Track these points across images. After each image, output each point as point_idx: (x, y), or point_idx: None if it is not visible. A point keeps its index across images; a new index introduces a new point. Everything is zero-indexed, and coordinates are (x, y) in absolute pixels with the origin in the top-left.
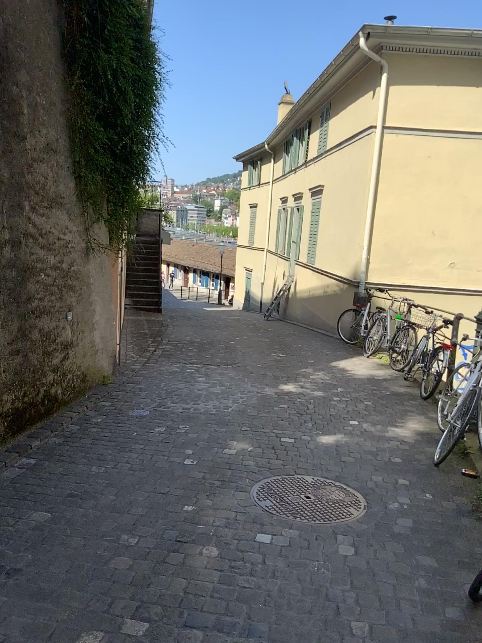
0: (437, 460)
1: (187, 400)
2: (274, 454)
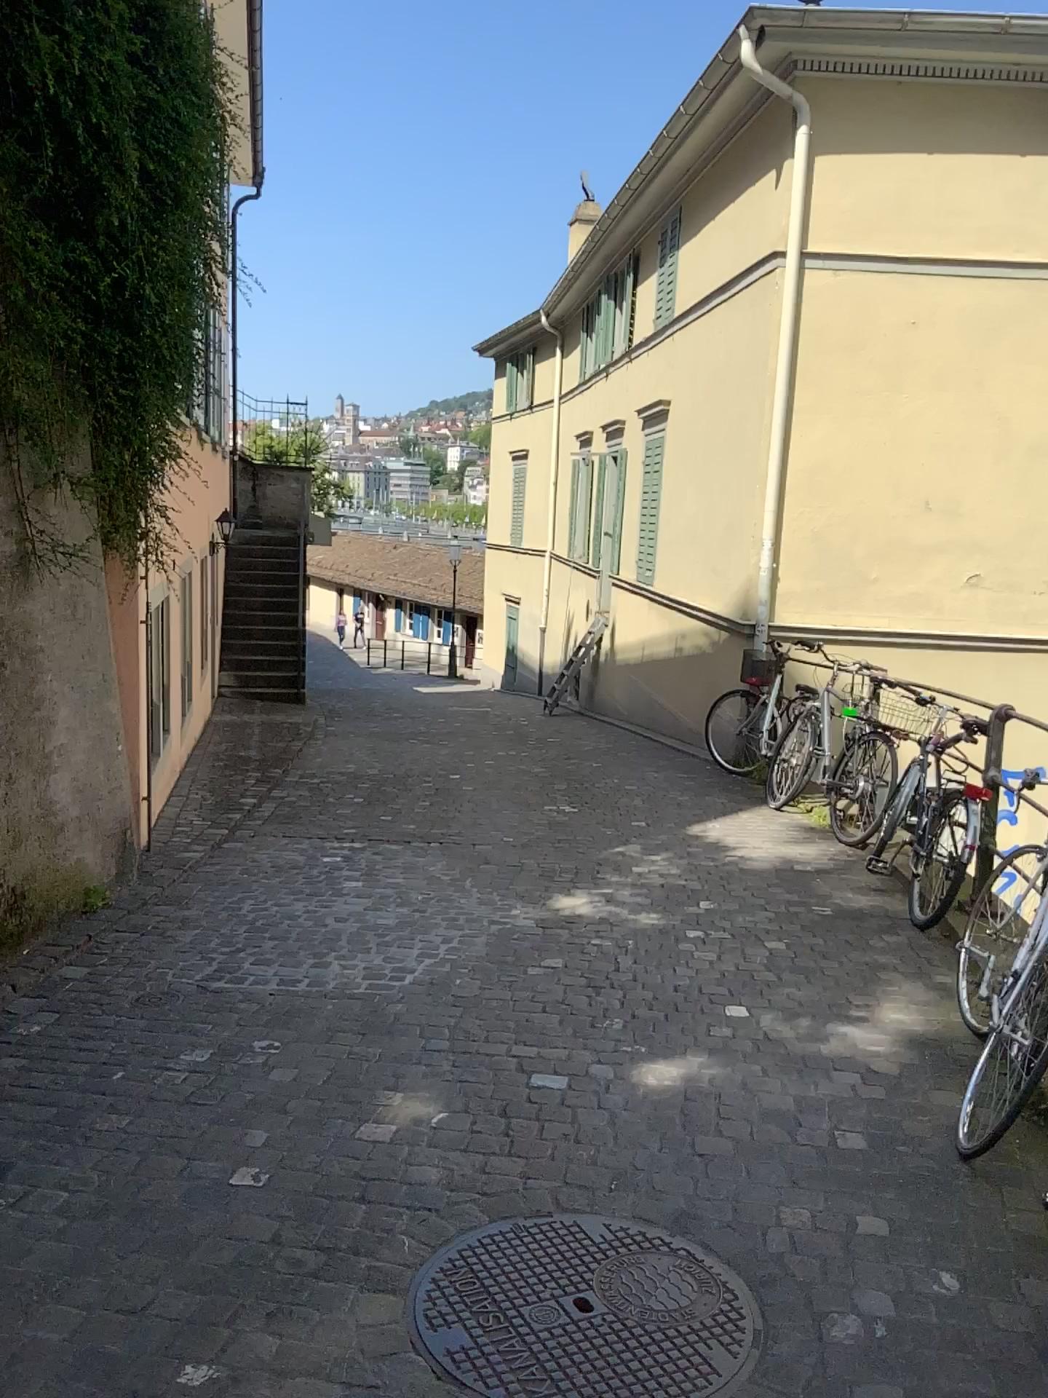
0: (968, 1142)
1: (296, 953)
2: (504, 1132)
